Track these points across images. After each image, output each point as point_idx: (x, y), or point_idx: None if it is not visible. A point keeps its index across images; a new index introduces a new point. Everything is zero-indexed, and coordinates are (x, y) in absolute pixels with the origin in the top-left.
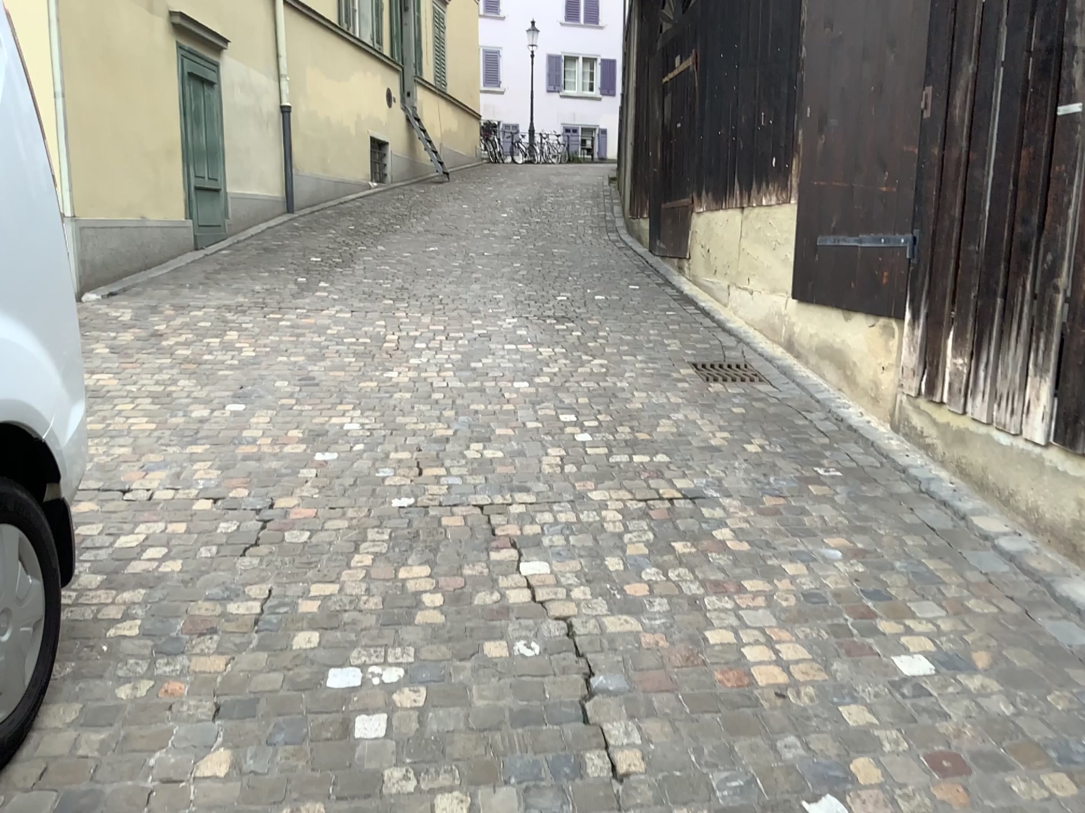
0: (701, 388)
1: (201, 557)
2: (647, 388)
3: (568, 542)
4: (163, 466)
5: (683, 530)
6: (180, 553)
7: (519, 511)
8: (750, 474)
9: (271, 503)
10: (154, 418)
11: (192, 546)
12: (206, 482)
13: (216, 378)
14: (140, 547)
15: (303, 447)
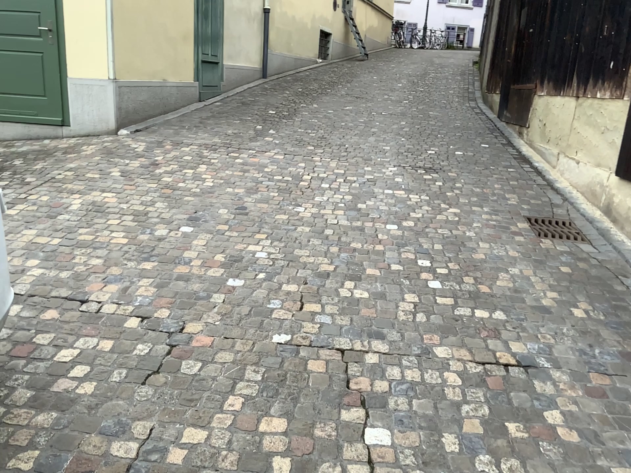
0: (533, 244)
1: (110, 382)
2: (489, 240)
3: (410, 407)
4: (117, 281)
5: (515, 406)
6: (96, 376)
7: (373, 360)
8: (576, 341)
9: (182, 327)
10: (129, 233)
11: (107, 370)
12: (140, 301)
13: (181, 202)
14: (68, 366)
15: (222, 271)
